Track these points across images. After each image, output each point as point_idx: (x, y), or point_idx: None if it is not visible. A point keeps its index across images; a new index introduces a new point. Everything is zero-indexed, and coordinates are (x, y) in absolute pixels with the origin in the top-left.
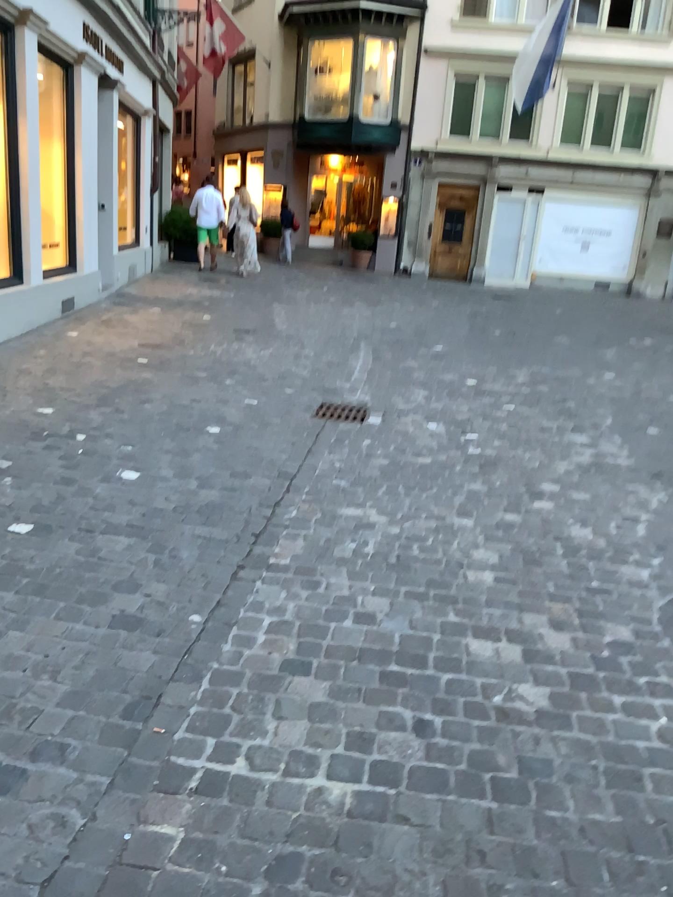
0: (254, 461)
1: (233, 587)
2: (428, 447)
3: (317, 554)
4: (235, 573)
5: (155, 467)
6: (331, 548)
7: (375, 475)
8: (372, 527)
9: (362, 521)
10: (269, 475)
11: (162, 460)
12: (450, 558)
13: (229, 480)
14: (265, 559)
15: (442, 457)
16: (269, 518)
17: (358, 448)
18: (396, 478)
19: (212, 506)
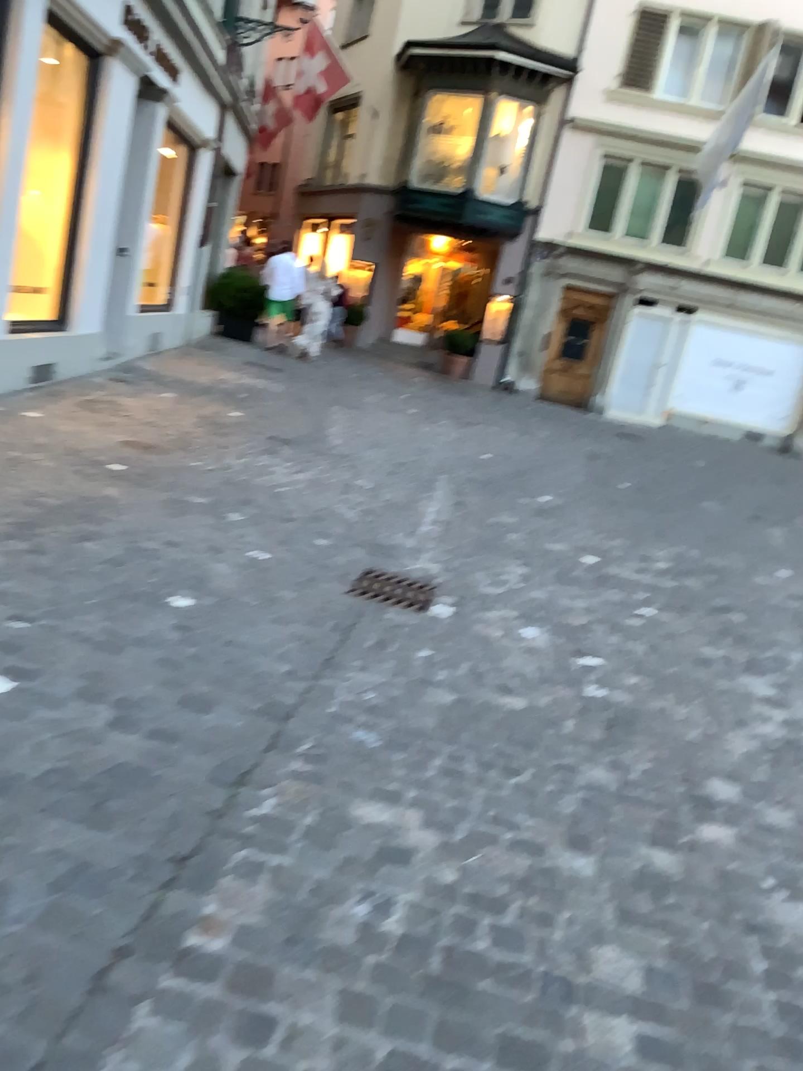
0: (228, 677)
1: (81, 1026)
2: (522, 680)
3: (286, 931)
4: (102, 975)
5: (49, 672)
6: (319, 913)
7: (428, 730)
8: (406, 863)
9: (389, 842)
10: (247, 710)
11: (67, 658)
12: (550, 974)
13: (171, 715)
14: (178, 934)
15: (543, 704)
16: (220, 813)
17: (408, 670)
18: (463, 740)
19: (120, 774)
